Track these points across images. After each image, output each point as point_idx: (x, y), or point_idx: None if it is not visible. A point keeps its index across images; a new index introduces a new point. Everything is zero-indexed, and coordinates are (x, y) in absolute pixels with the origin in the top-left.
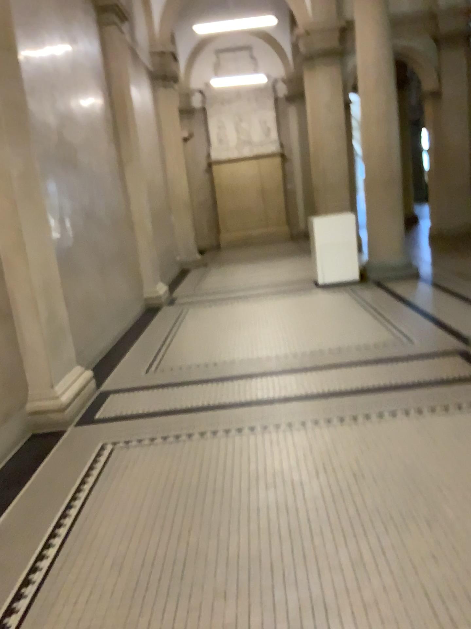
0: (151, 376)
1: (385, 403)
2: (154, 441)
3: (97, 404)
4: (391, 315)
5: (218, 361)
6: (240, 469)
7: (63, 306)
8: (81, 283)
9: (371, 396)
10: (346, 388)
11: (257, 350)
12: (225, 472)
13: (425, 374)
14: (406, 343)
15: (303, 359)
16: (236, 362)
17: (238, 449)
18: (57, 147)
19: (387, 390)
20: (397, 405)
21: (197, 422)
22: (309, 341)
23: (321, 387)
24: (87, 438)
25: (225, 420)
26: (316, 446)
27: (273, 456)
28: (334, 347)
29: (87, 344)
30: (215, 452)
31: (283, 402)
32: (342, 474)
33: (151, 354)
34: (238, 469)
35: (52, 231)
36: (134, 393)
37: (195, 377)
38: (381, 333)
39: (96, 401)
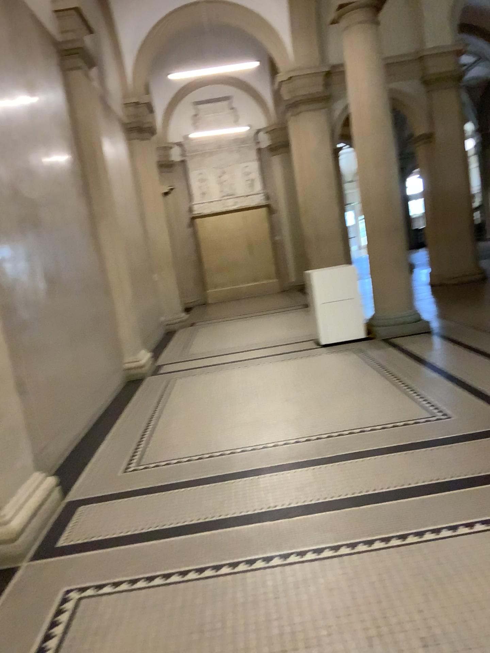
0: (132, 476)
1: (437, 512)
2: (135, 585)
3: (62, 523)
4: (414, 382)
5: (215, 451)
6: (258, 635)
7: (15, 399)
8: (44, 362)
9: (416, 500)
10: (380, 488)
11: (261, 435)
12: (237, 644)
13: (476, 464)
14: (441, 419)
15: (318, 446)
16: (237, 452)
17: (252, 599)
18: (10, 202)
19: (434, 489)
20: (453, 515)
21: (193, 549)
22: (322, 421)
23: (348, 487)
24: (45, 582)
25: (230, 546)
26: (360, 590)
27: (302, 610)
28: (354, 427)
29: (52, 438)
30: (220, 605)
31: (302, 513)
32: (406, 644)
33: (131, 444)
34: (255, 638)
35: (5, 303)
36: (111, 503)
37: (187, 475)
38: (406, 406)
39: (61, 518)
